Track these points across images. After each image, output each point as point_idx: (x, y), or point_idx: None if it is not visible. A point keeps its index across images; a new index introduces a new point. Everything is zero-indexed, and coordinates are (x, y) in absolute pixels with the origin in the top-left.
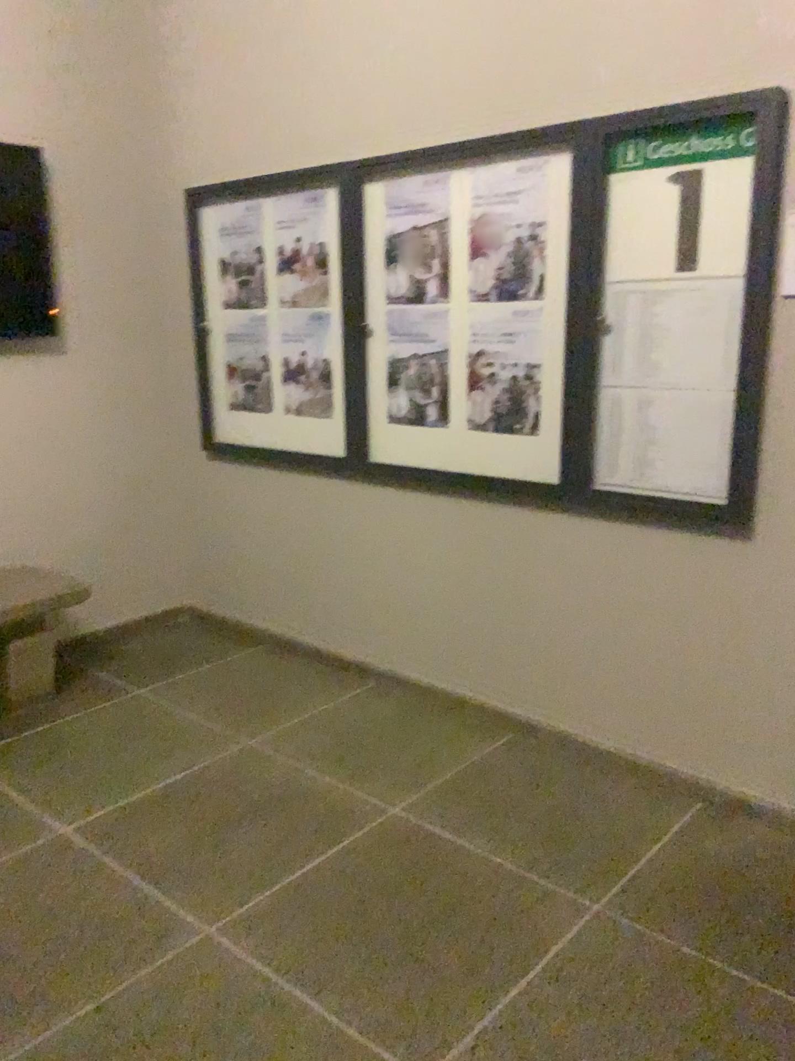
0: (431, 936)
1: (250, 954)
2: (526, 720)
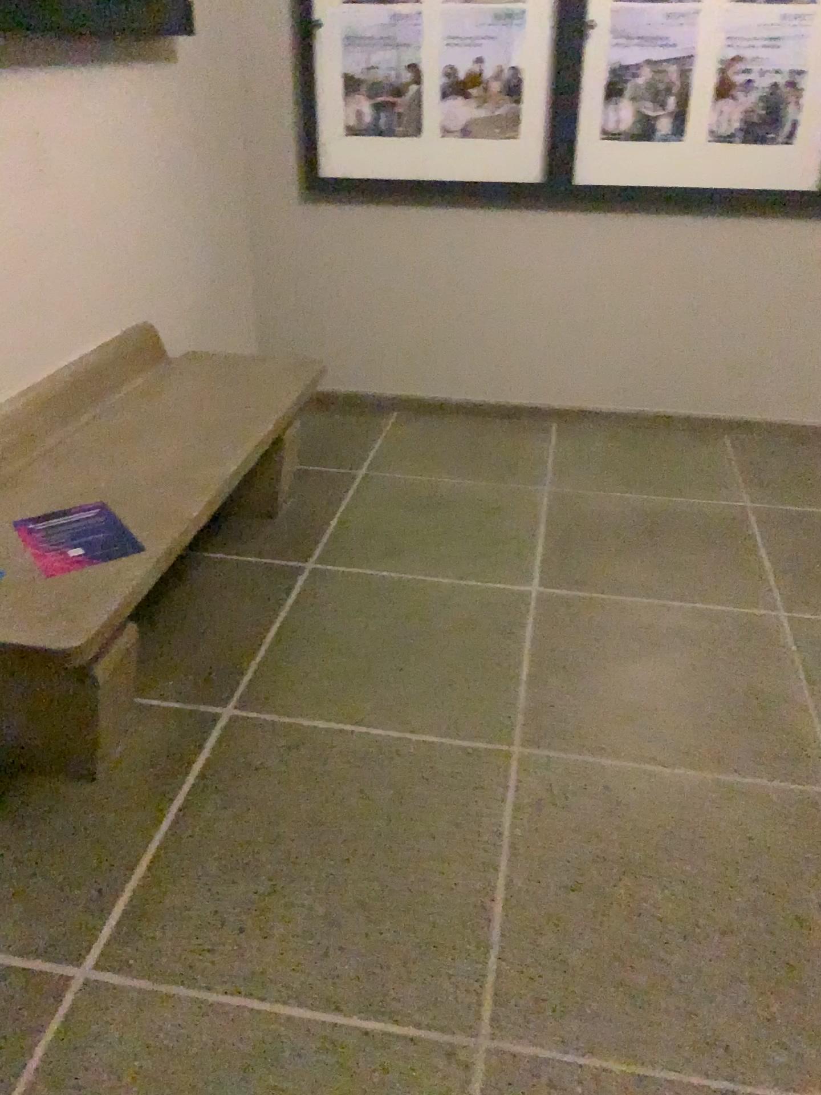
0: None
1: None
2: (730, 418)
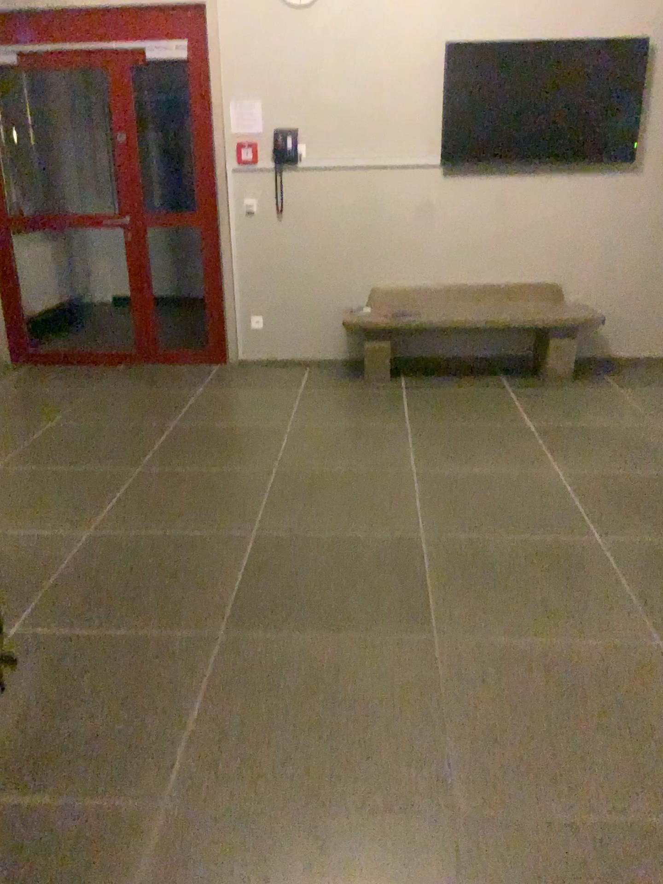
0: (658, 509)
1: (566, 481)
2: None
